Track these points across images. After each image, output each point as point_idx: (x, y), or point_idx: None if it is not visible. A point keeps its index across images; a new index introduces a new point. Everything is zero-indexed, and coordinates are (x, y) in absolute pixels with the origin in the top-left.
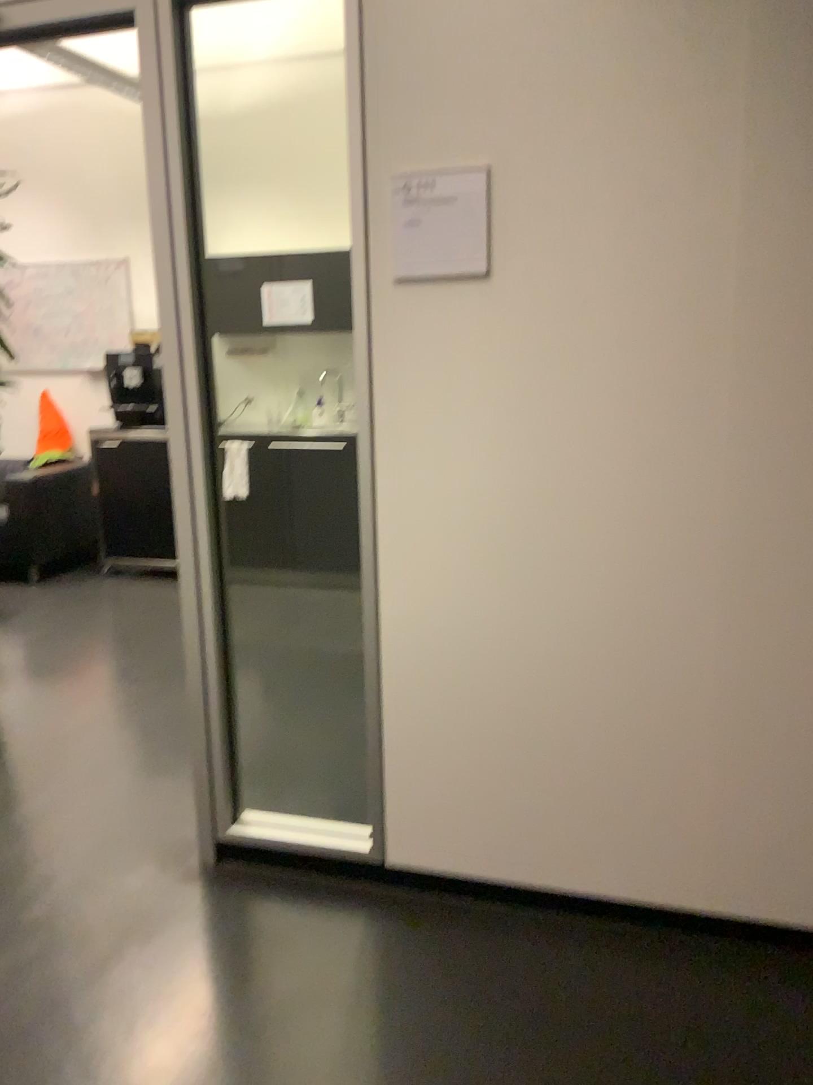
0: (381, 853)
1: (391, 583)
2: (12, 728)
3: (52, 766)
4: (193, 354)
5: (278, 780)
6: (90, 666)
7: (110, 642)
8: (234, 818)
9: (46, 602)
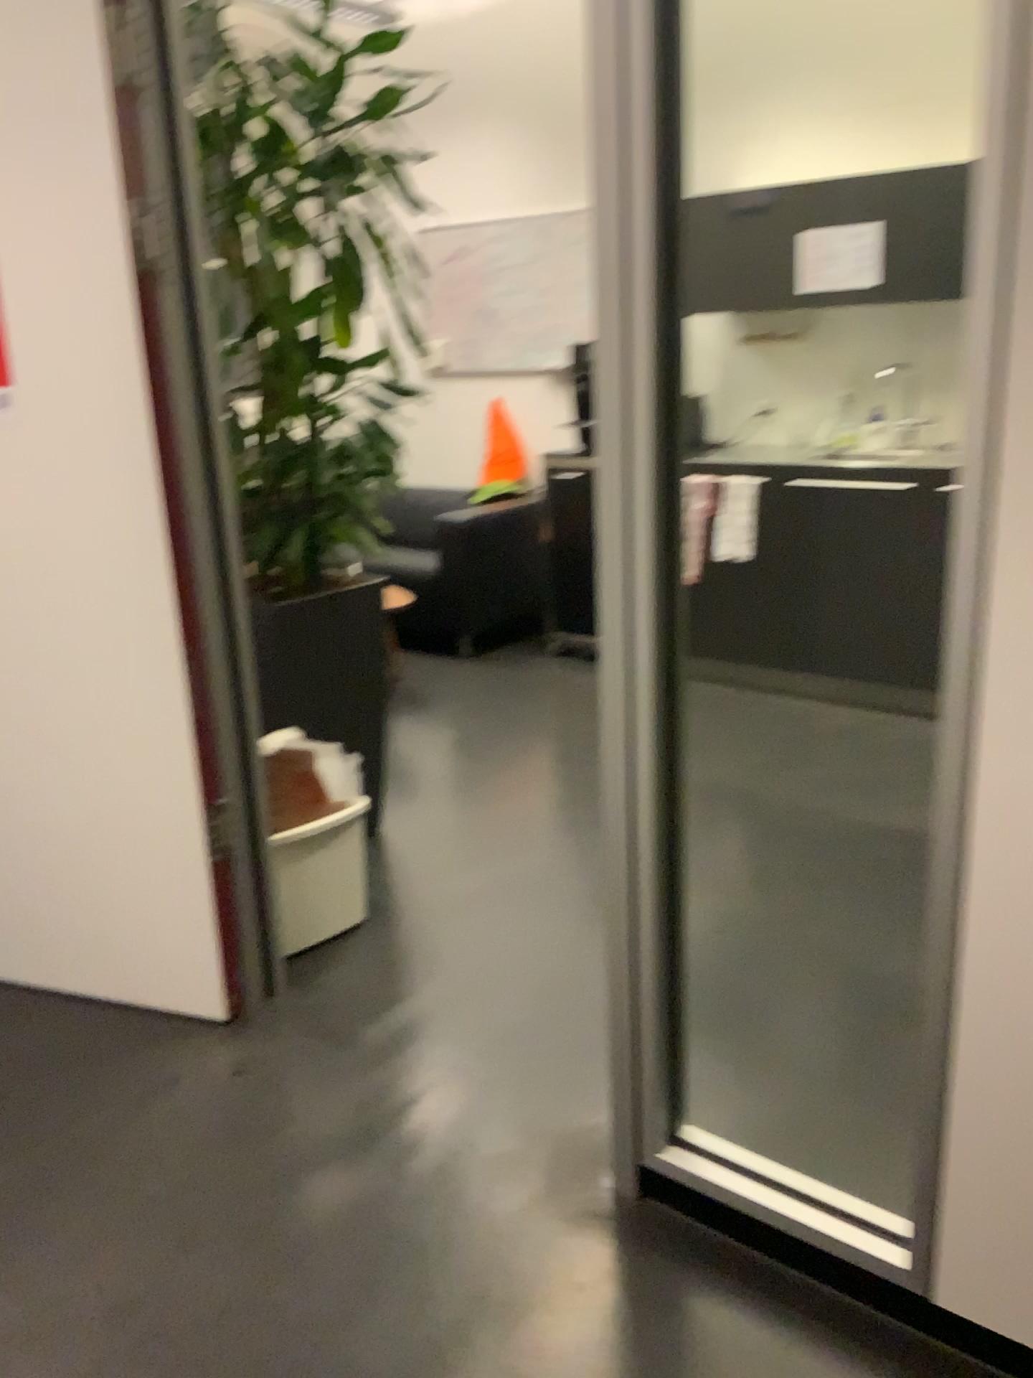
0: (932, 1287)
1: (1007, 816)
2: (397, 882)
3: (436, 958)
4: (651, 351)
5: (760, 1056)
6: (515, 796)
7: (547, 759)
8: (676, 1136)
9: (476, 687)
